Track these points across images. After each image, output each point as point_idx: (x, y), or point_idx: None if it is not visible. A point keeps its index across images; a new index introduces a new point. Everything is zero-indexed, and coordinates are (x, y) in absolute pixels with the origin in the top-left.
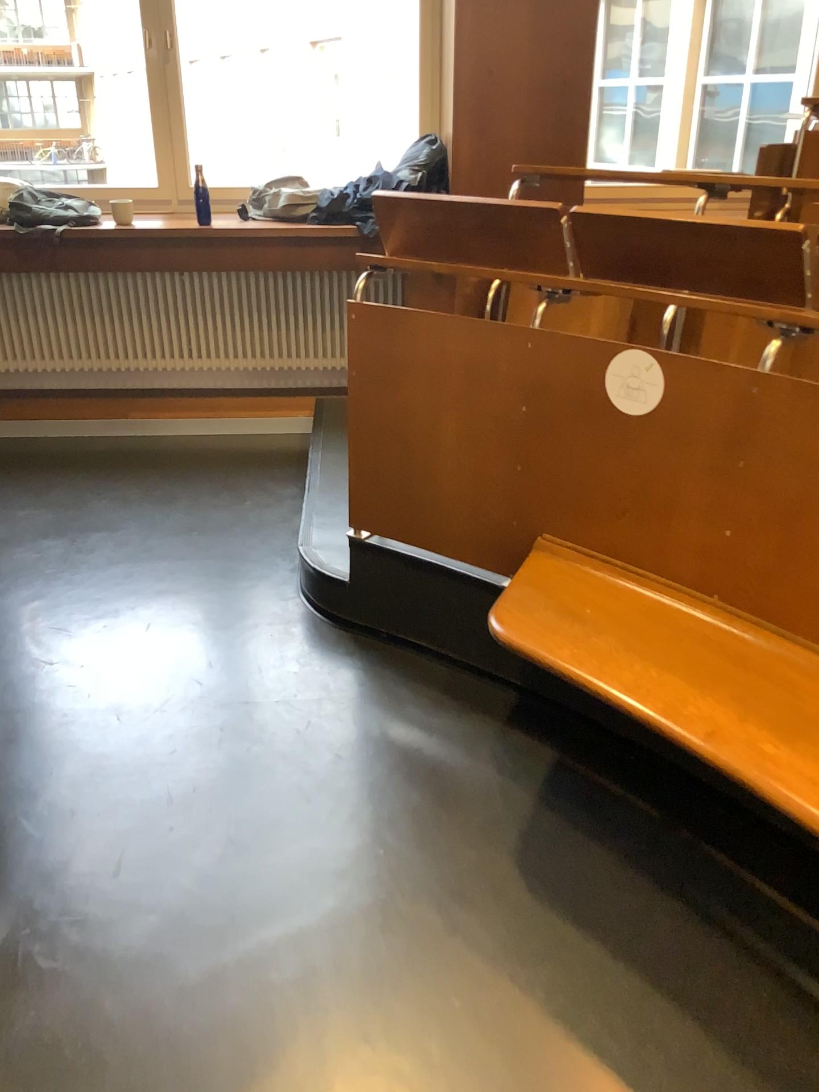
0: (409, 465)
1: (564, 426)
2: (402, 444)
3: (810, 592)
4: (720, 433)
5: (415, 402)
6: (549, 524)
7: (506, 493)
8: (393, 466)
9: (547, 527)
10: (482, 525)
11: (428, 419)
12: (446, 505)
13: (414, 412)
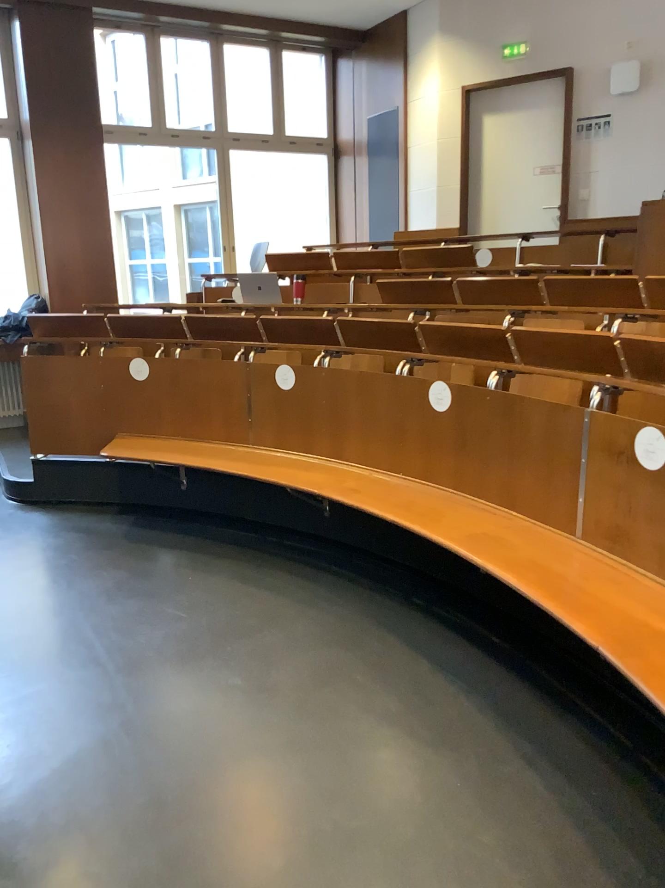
0: (59, 418)
1: (119, 388)
2: (55, 410)
3: (203, 421)
4: (169, 378)
5: (59, 392)
6: (119, 427)
7: (101, 419)
8: (52, 421)
9: (119, 429)
10: (94, 436)
11: (65, 397)
12: (77, 431)
13: (59, 396)
